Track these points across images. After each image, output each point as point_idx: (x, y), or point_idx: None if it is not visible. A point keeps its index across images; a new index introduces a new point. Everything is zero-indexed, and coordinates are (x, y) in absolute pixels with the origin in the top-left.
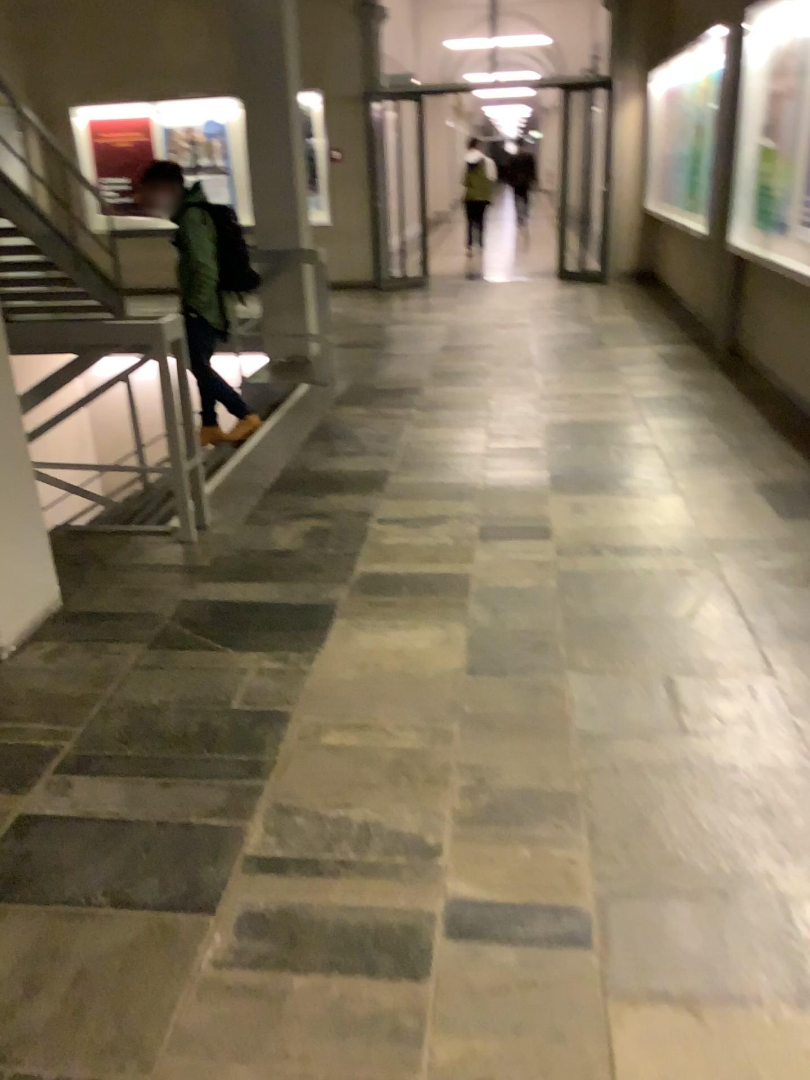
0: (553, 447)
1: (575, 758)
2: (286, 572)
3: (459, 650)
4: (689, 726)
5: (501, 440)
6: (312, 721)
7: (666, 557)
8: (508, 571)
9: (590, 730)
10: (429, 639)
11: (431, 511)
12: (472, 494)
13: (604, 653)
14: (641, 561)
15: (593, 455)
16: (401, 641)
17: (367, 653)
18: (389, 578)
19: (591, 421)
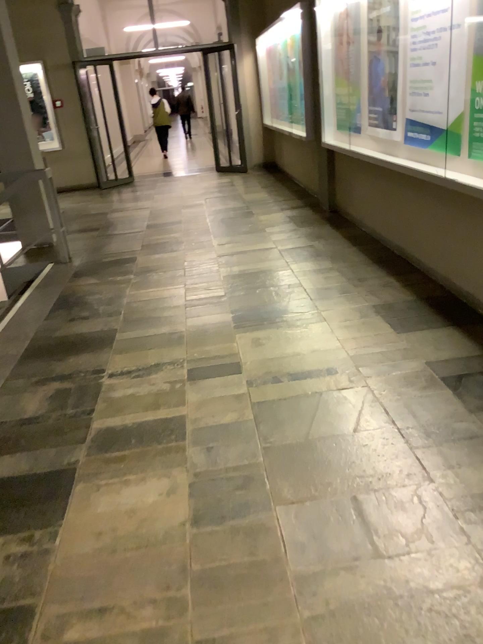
0: (231, 295)
1: (297, 610)
2: (34, 439)
3: (183, 498)
4: (382, 549)
5: (194, 294)
6: (55, 615)
7: (327, 377)
8: (213, 408)
9: (304, 572)
10: (156, 490)
11: (149, 361)
12: (178, 341)
13: (299, 481)
14: (309, 384)
15: (259, 297)
16: (132, 498)
17: (104, 518)
18: (120, 431)
19: (254, 270)
